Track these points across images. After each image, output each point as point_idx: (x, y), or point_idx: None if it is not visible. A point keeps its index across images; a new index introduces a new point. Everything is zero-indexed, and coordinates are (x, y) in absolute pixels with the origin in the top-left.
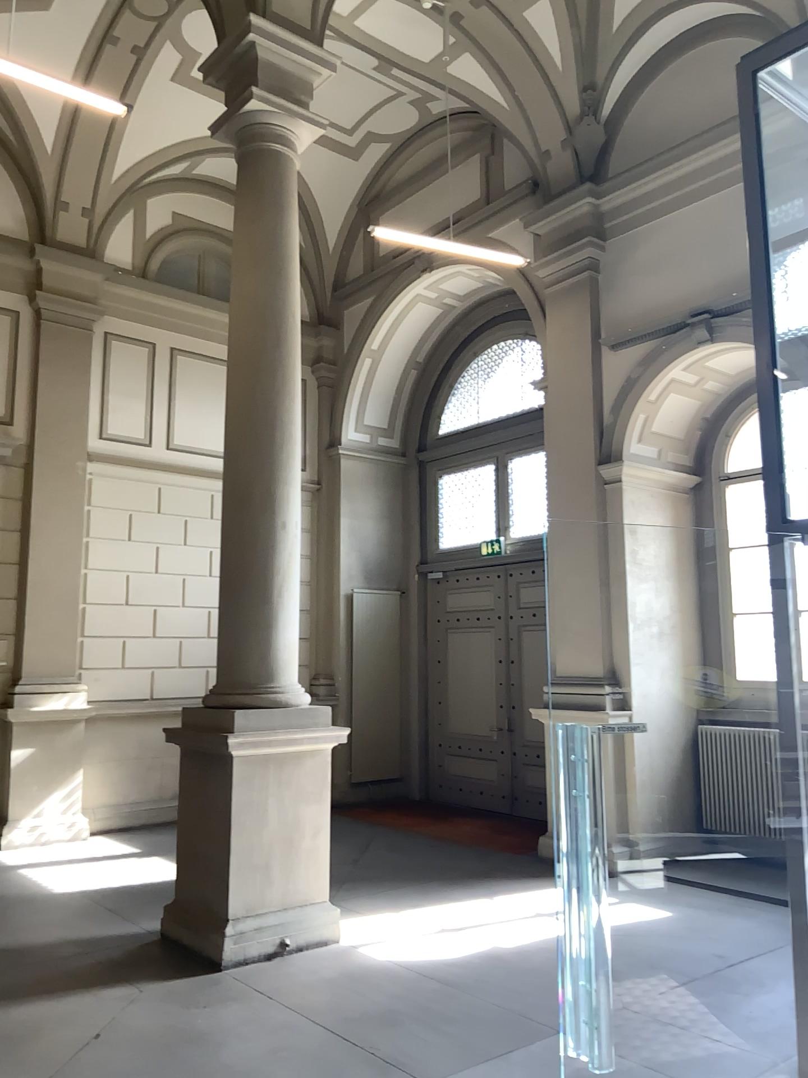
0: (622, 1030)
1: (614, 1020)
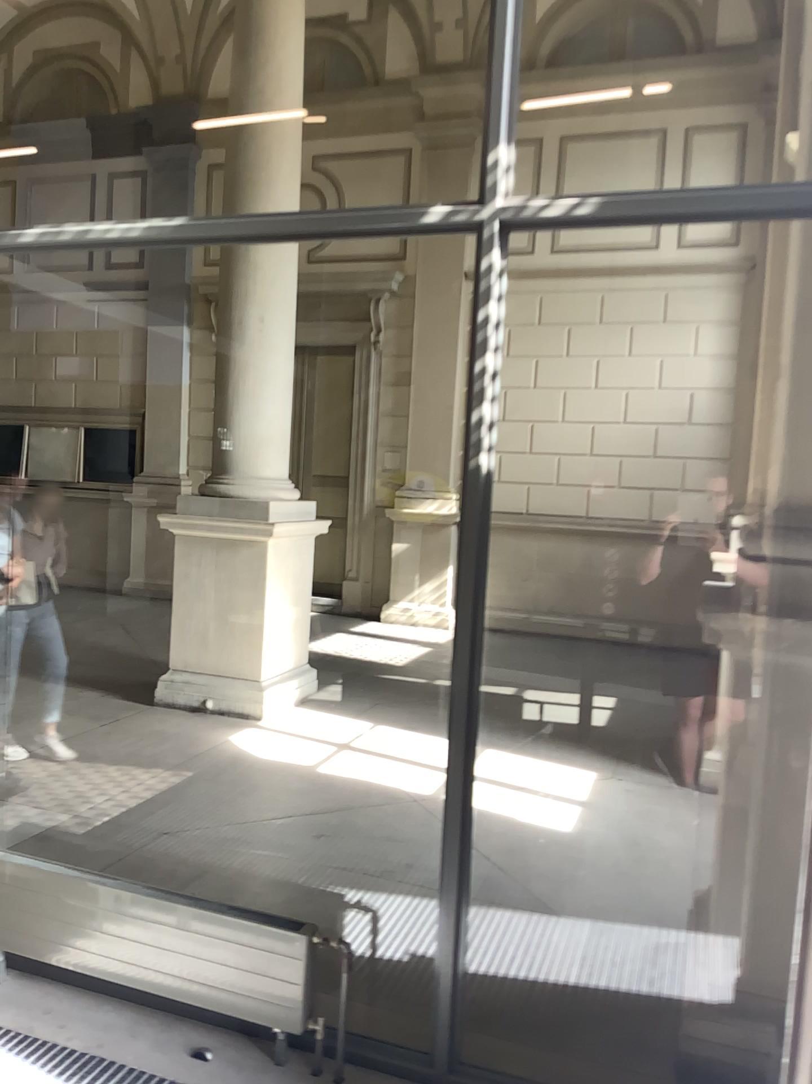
0: (77, 838)
1: (101, 833)
